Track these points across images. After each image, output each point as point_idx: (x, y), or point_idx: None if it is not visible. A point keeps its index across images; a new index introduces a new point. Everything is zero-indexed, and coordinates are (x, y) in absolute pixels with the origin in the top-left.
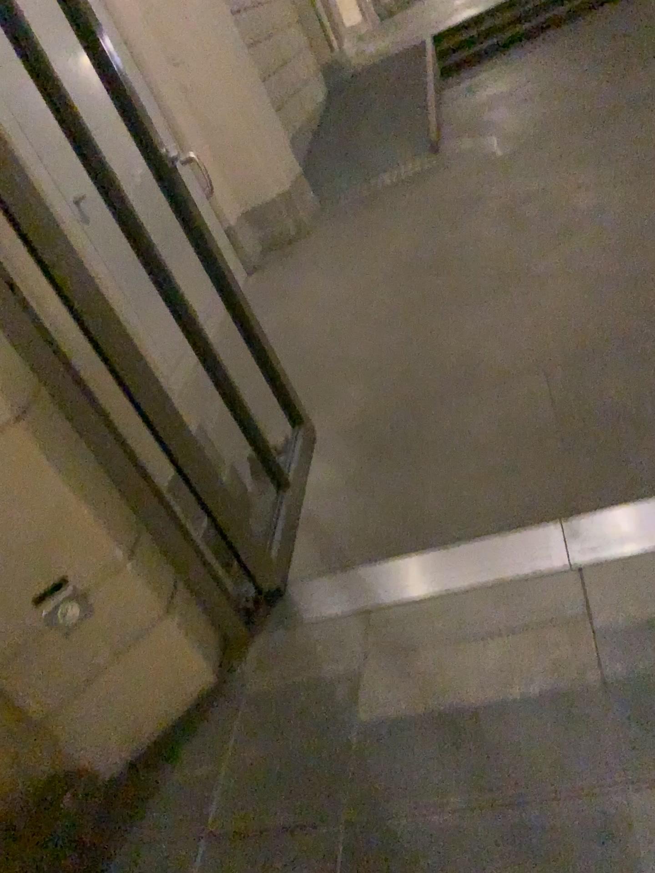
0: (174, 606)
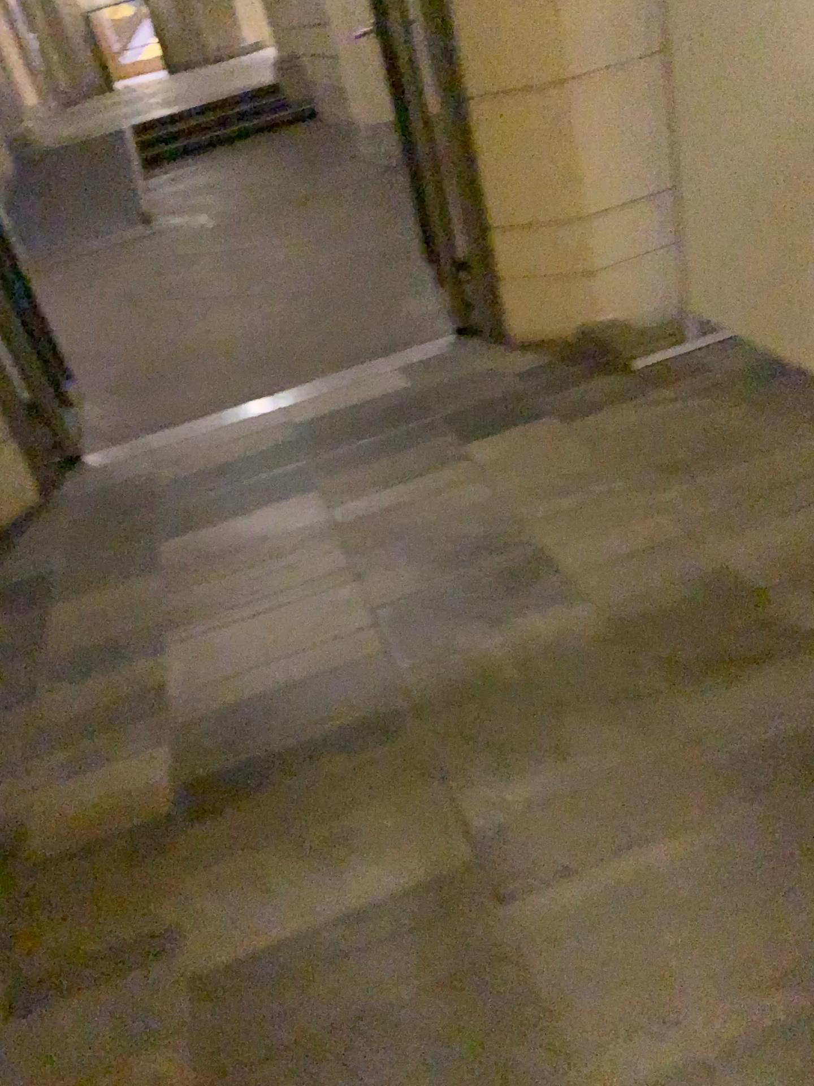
0: (9, 437)
